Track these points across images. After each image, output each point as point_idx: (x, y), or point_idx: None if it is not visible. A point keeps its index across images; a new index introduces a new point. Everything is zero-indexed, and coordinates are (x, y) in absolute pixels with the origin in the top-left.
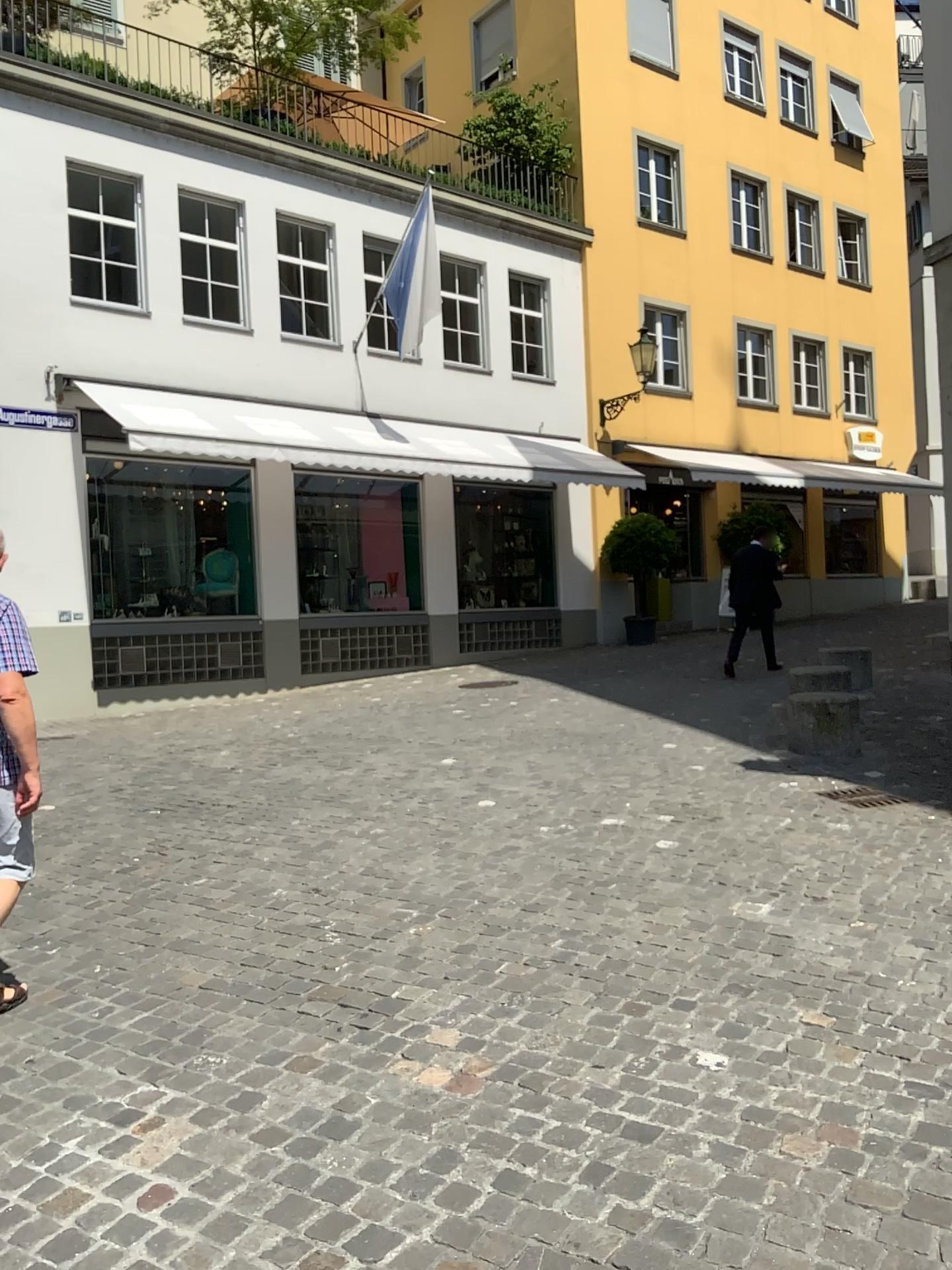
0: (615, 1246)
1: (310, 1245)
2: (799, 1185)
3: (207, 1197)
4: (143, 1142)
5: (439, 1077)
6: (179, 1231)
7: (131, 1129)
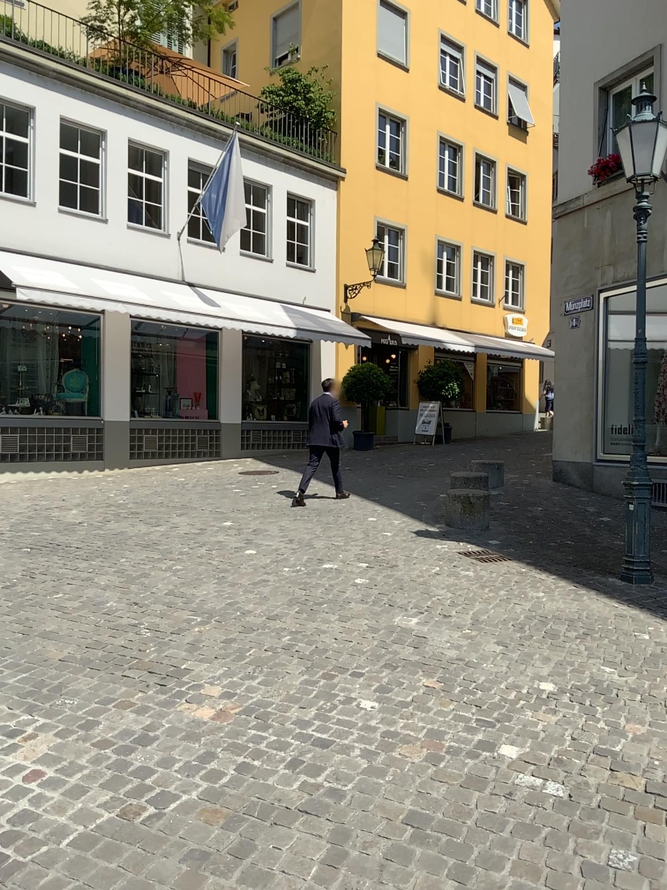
0: (301, 800)
1: (125, 801)
2: (407, 770)
3: (64, 776)
4: (24, 746)
5: (207, 713)
6: (47, 794)
7: (16, 739)
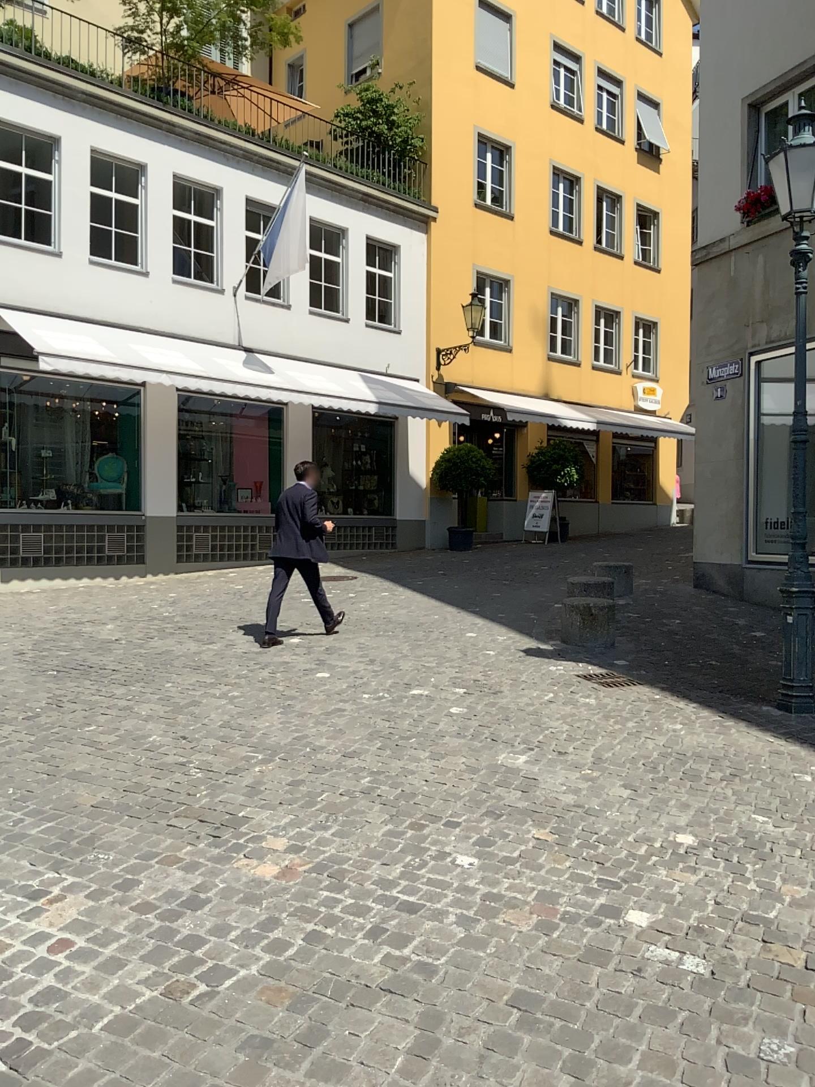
0: (383, 977)
1: (172, 976)
2: (513, 941)
3: (98, 946)
4: (50, 910)
5: (270, 870)
6: (77, 968)
7: (40, 902)
